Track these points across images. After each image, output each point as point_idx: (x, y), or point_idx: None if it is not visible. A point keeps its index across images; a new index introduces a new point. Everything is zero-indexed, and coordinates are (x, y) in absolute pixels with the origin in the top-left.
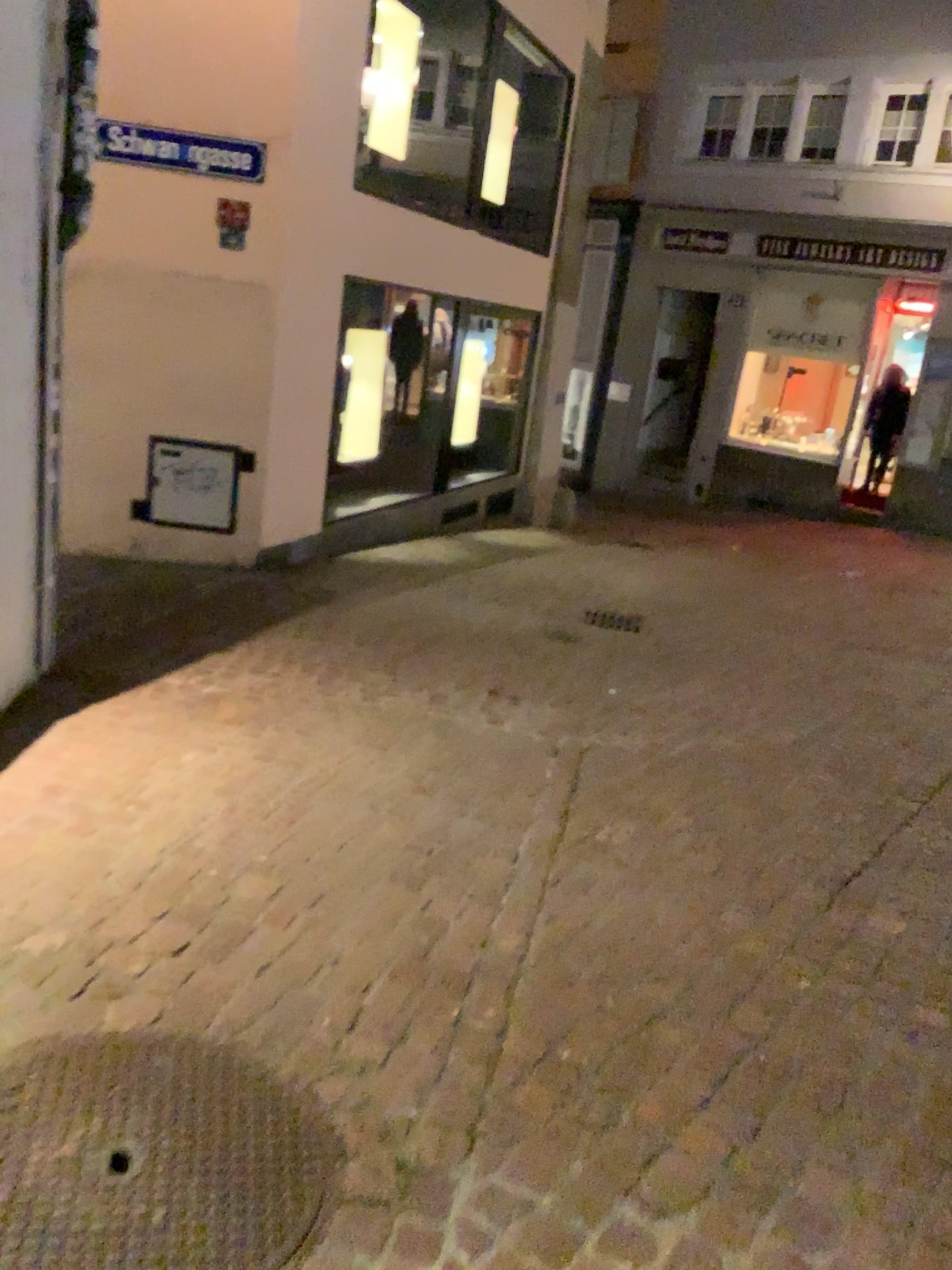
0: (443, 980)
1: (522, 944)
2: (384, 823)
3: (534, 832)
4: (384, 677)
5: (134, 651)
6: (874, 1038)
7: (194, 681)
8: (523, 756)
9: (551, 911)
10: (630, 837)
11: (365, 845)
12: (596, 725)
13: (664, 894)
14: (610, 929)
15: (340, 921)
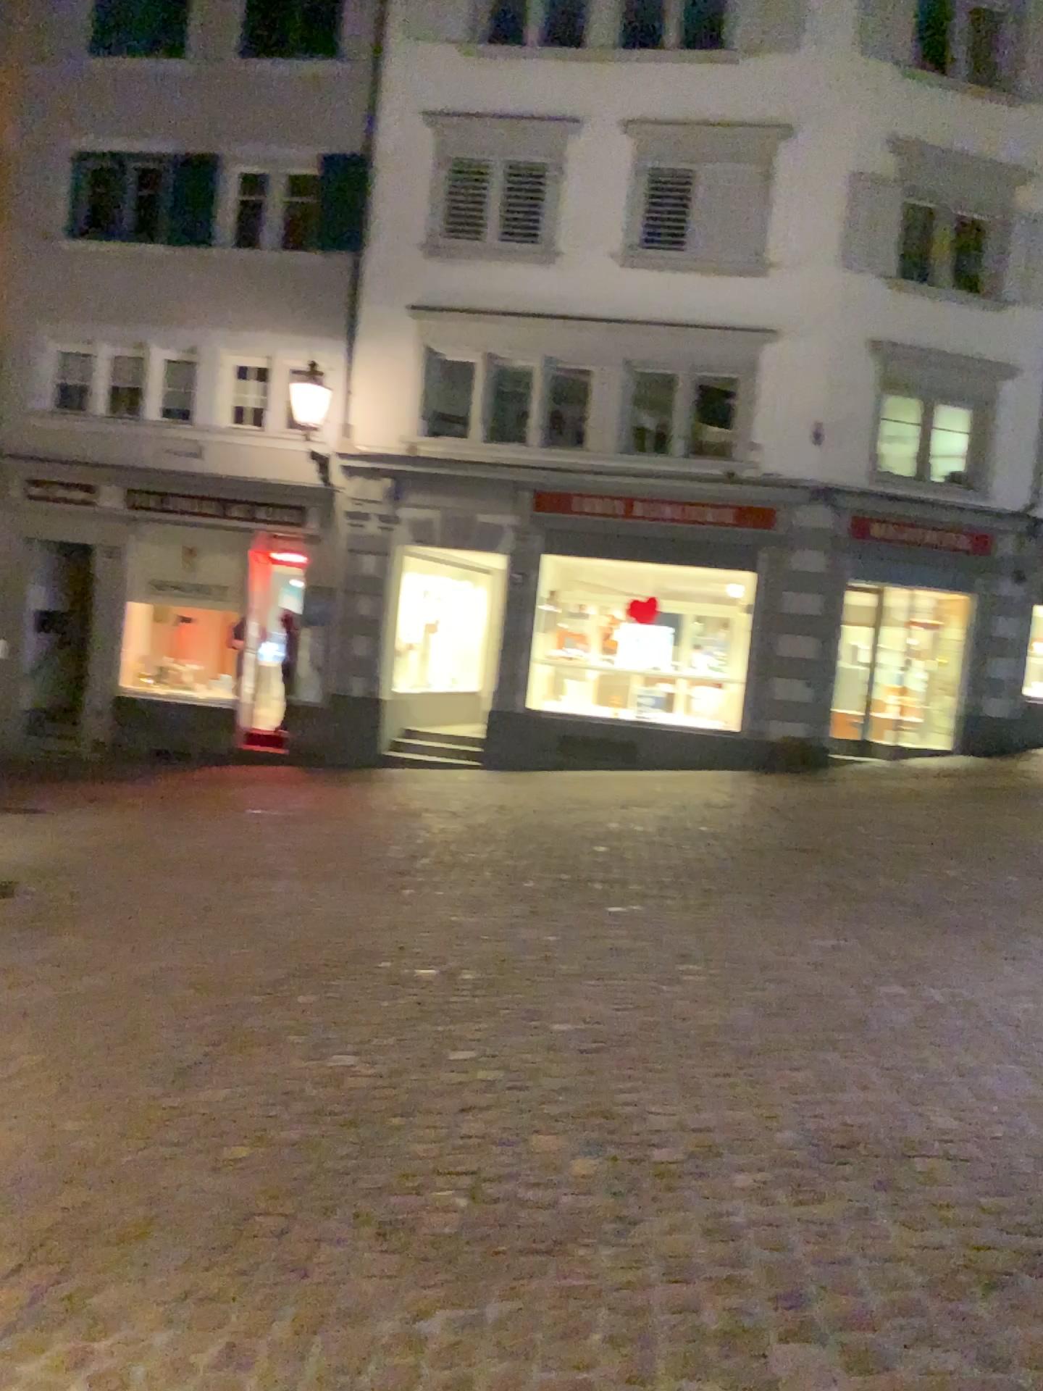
0: None
1: None
2: None
3: None
4: None
5: None
6: (188, 1183)
7: None
8: None
9: None
10: None
11: None
12: None
13: (6, 1126)
14: None
15: None
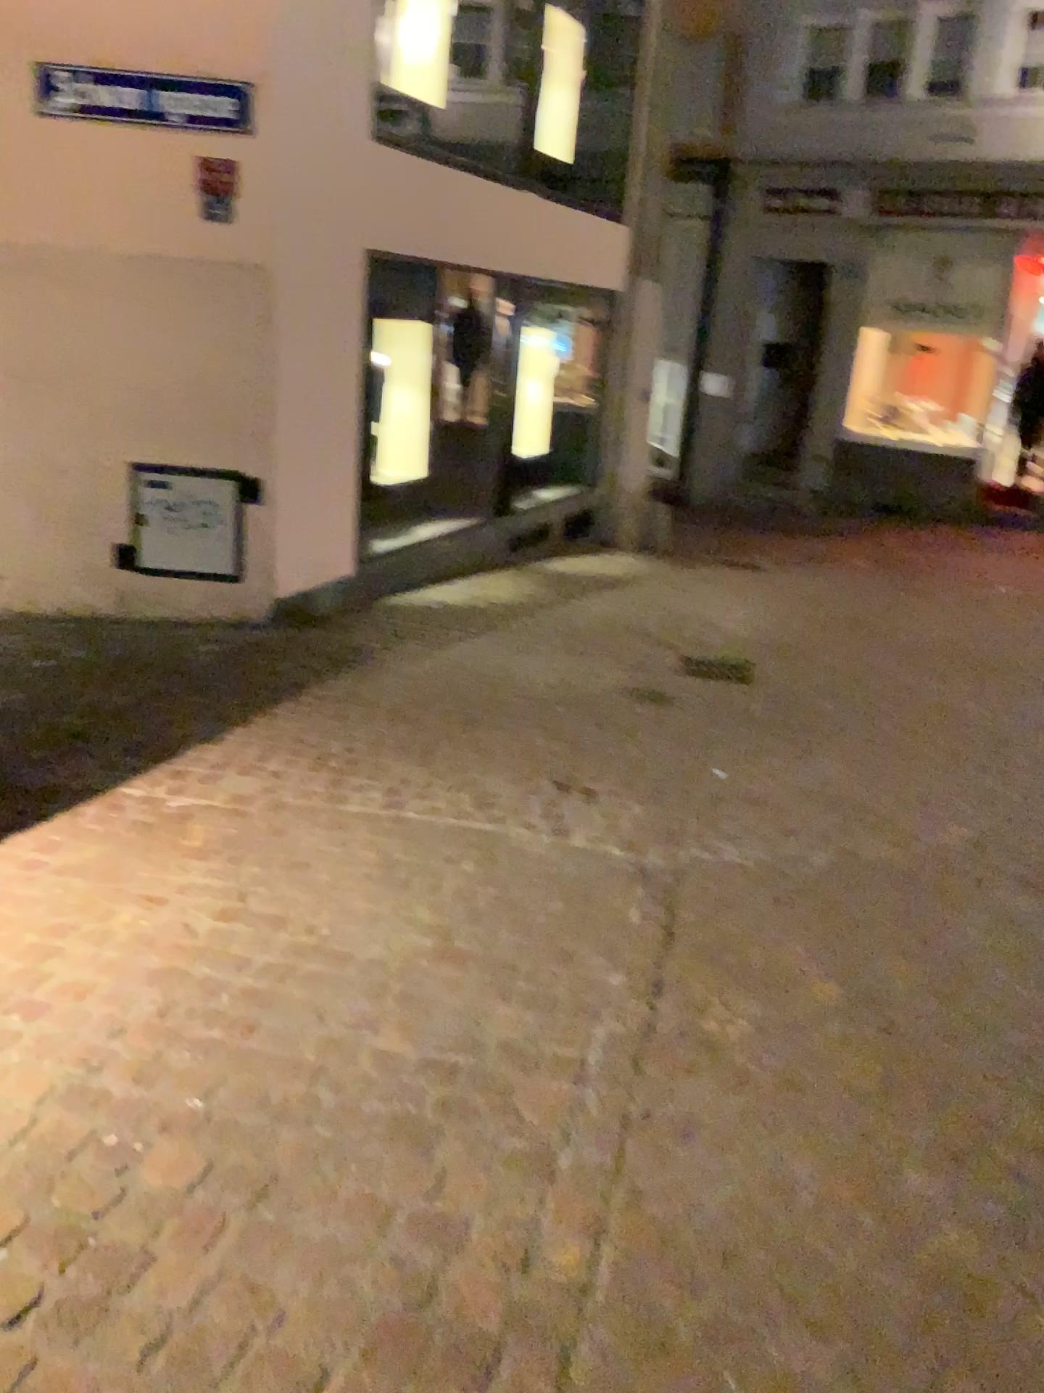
0: (451, 1353)
1: (584, 1259)
2: (389, 1021)
3: (609, 1021)
4: (416, 769)
5: (90, 747)
6: None
7: (159, 790)
8: (597, 886)
9: (631, 1182)
10: (749, 1023)
11: (355, 1064)
12: (697, 830)
13: (805, 1137)
14: (724, 1218)
15: (296, 1228)
